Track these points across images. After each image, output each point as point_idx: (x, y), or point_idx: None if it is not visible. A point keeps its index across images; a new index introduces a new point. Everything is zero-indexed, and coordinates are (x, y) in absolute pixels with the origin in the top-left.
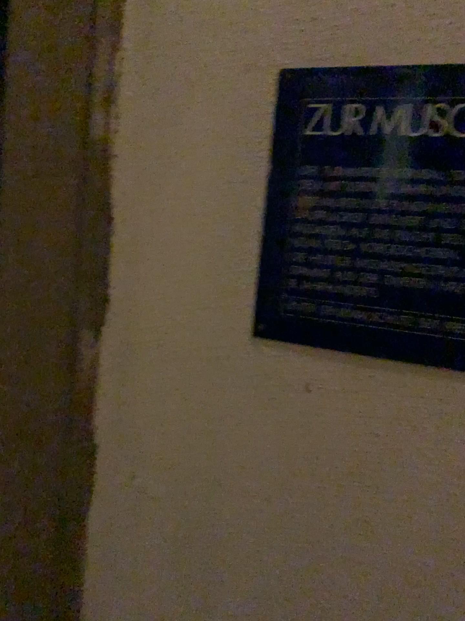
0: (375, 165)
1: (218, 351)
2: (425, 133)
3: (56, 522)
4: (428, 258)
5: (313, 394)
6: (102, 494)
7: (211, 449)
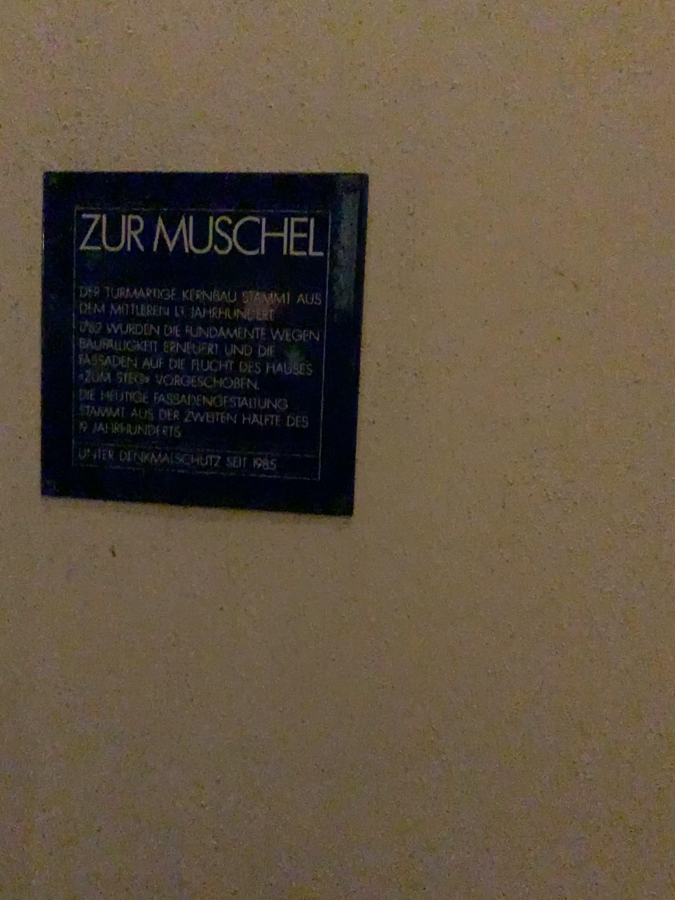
0: (163, 286)
1: (2, 519)
2: (212, 248)
3: None
4: (229, 389)
5: (121, 559)
6: None
7: (5, 643)
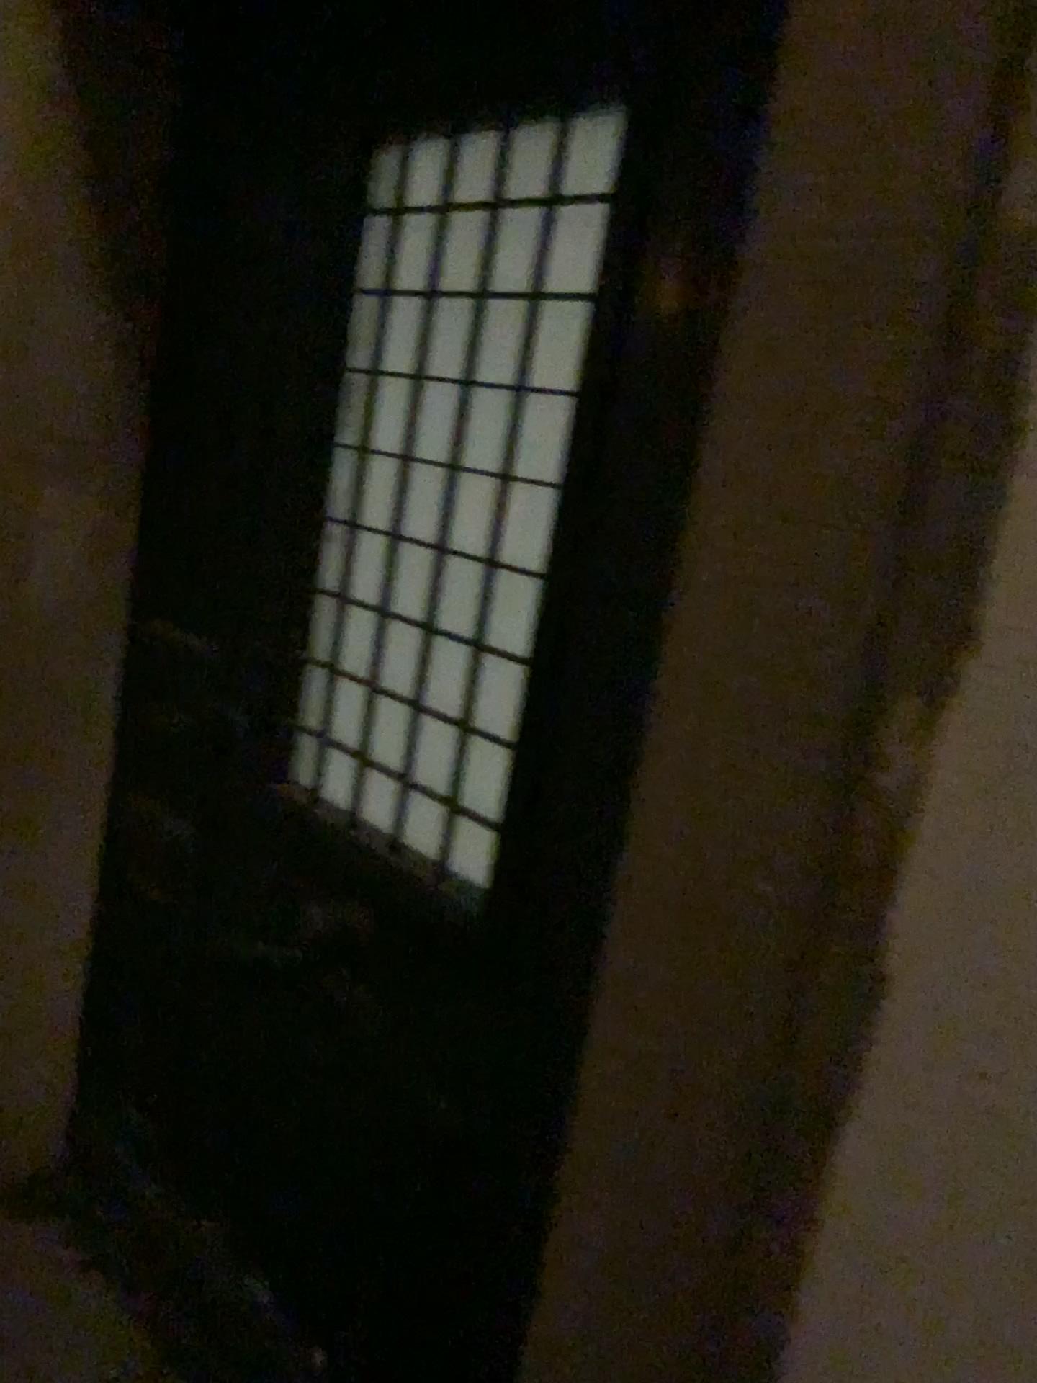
0: None
1: None
2: None
3: (726, 1130)
4: None
5: None
6: (862, 1097)
7: None
